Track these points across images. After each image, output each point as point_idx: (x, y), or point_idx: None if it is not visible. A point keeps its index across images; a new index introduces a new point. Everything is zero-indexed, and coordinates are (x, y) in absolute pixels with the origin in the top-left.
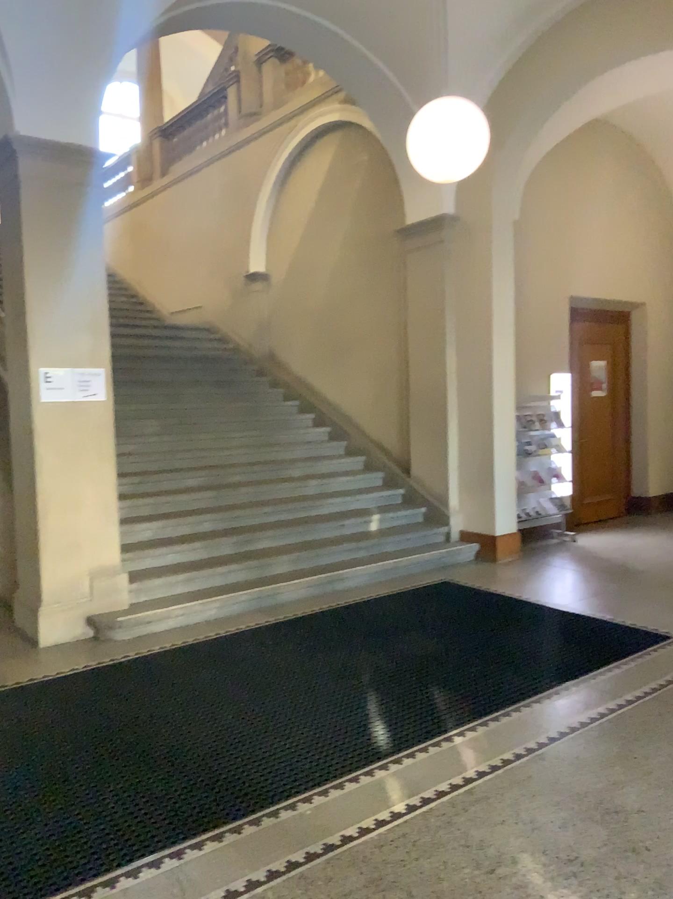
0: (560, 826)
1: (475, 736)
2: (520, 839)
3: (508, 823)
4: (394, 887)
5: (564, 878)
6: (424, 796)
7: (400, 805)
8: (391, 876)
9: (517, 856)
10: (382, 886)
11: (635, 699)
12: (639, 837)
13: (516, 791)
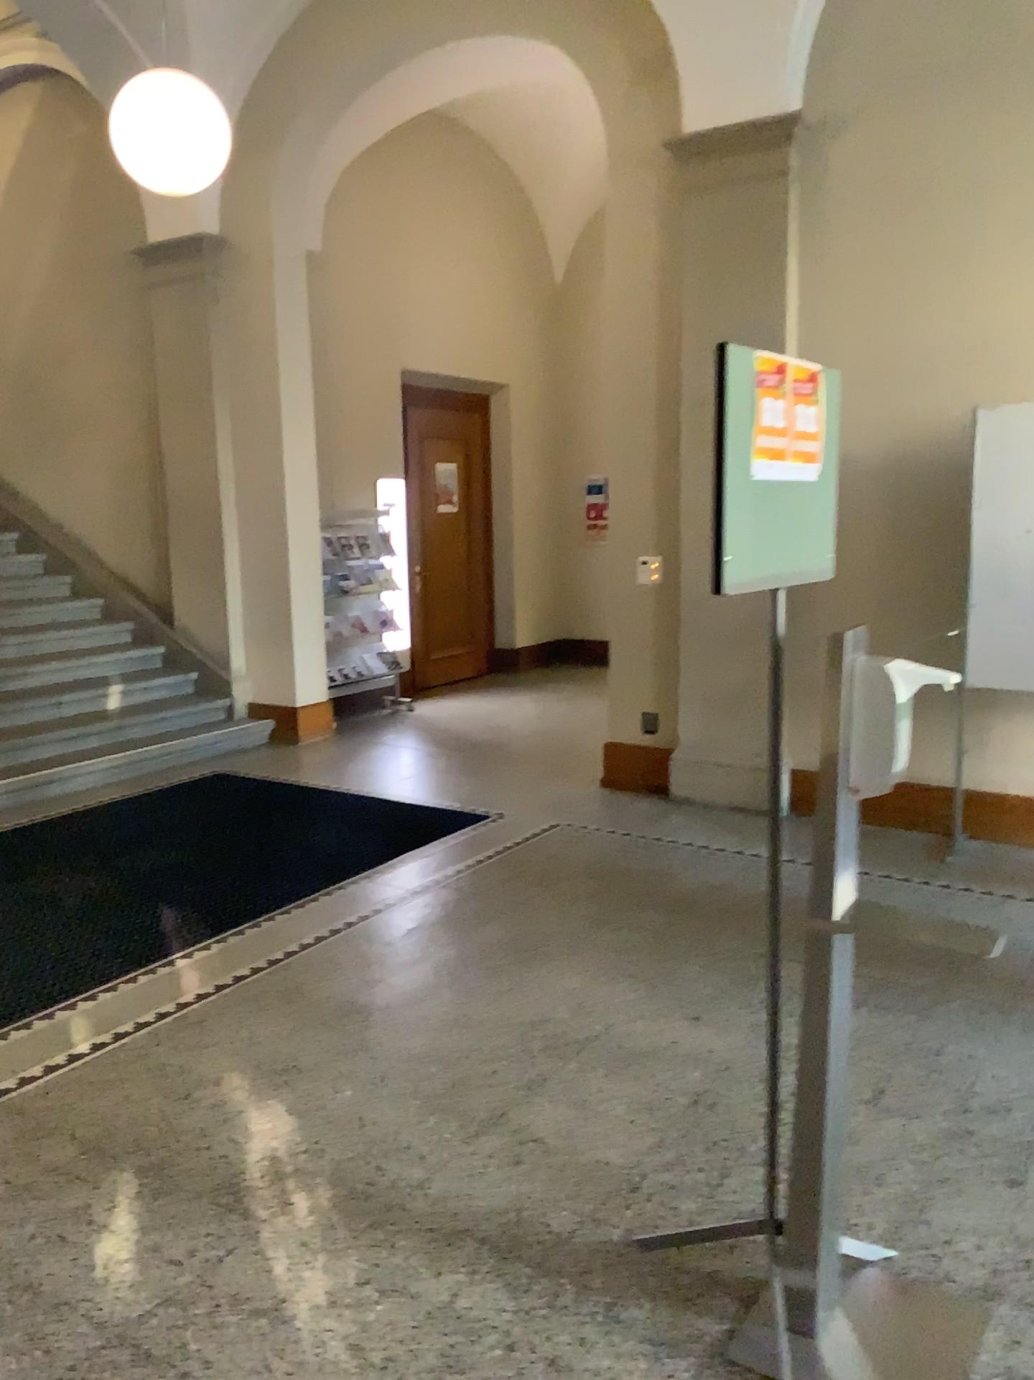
0: (280, 1036)
1: (202, 956)
2: (227, 1057)
3: (216, 1043)
4: (51, 1131)
5: (267, 1087)
6: (115, 1029)
7: (79, 1044)
8: (49, 1121)
9: (217, 1075)
10: (34, 1133)
11: (418, 892)
12: (369, 1034)
13: (237, 1007)
